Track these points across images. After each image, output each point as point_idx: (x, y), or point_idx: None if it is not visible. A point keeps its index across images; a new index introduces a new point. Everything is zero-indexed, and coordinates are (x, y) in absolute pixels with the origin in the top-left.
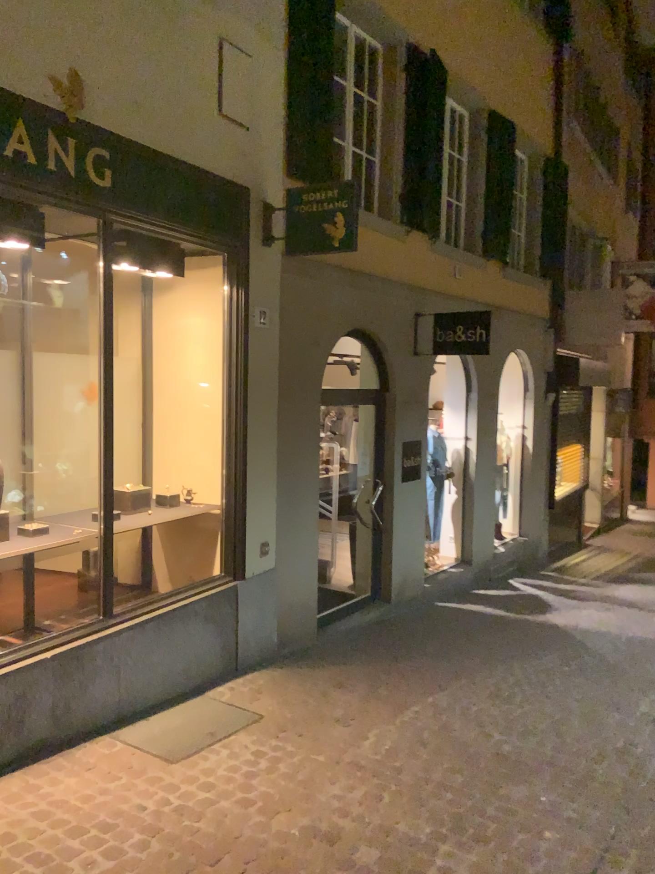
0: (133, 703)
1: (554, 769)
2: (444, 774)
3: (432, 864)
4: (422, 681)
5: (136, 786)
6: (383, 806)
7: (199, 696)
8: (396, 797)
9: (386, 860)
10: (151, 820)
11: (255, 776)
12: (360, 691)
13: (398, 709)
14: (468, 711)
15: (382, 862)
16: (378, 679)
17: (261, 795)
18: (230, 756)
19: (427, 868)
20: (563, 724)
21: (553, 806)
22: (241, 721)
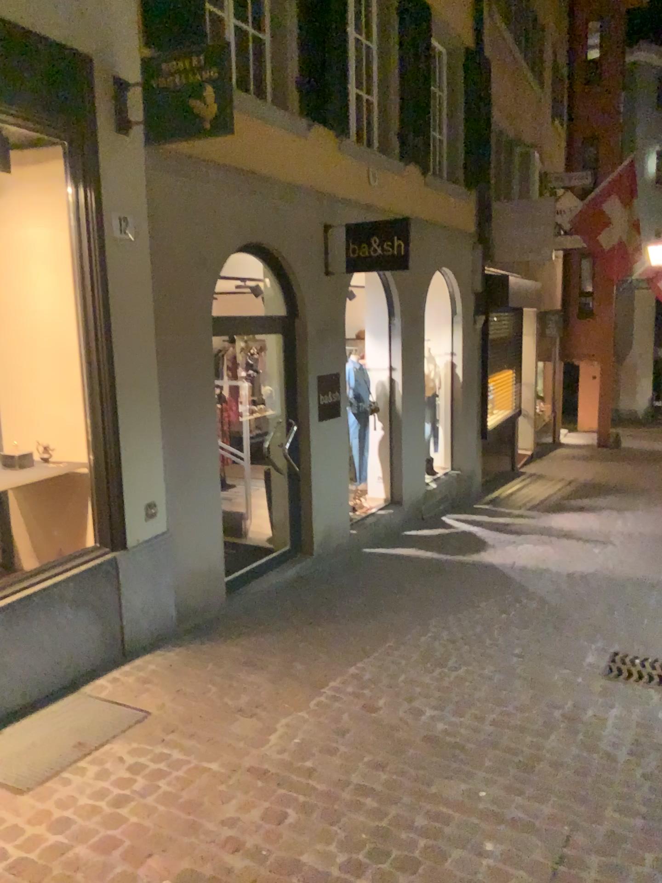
0: None
1: (494, 750)
2: (364, 772)
3: None
4: (344, 649)
5: None
6: (285, 830)
7: (72, 695)
8: (303, 815)
9: None
10: None
11: (125, 803)
12: (270, 668)
13: (314, 688)
14: (396, 683)
15: None
16: (292, 651)
17: (128, 831)
18: (97, 777)
19: None
20: (503, 689)
21: (494, 803)
22: (118, 724)
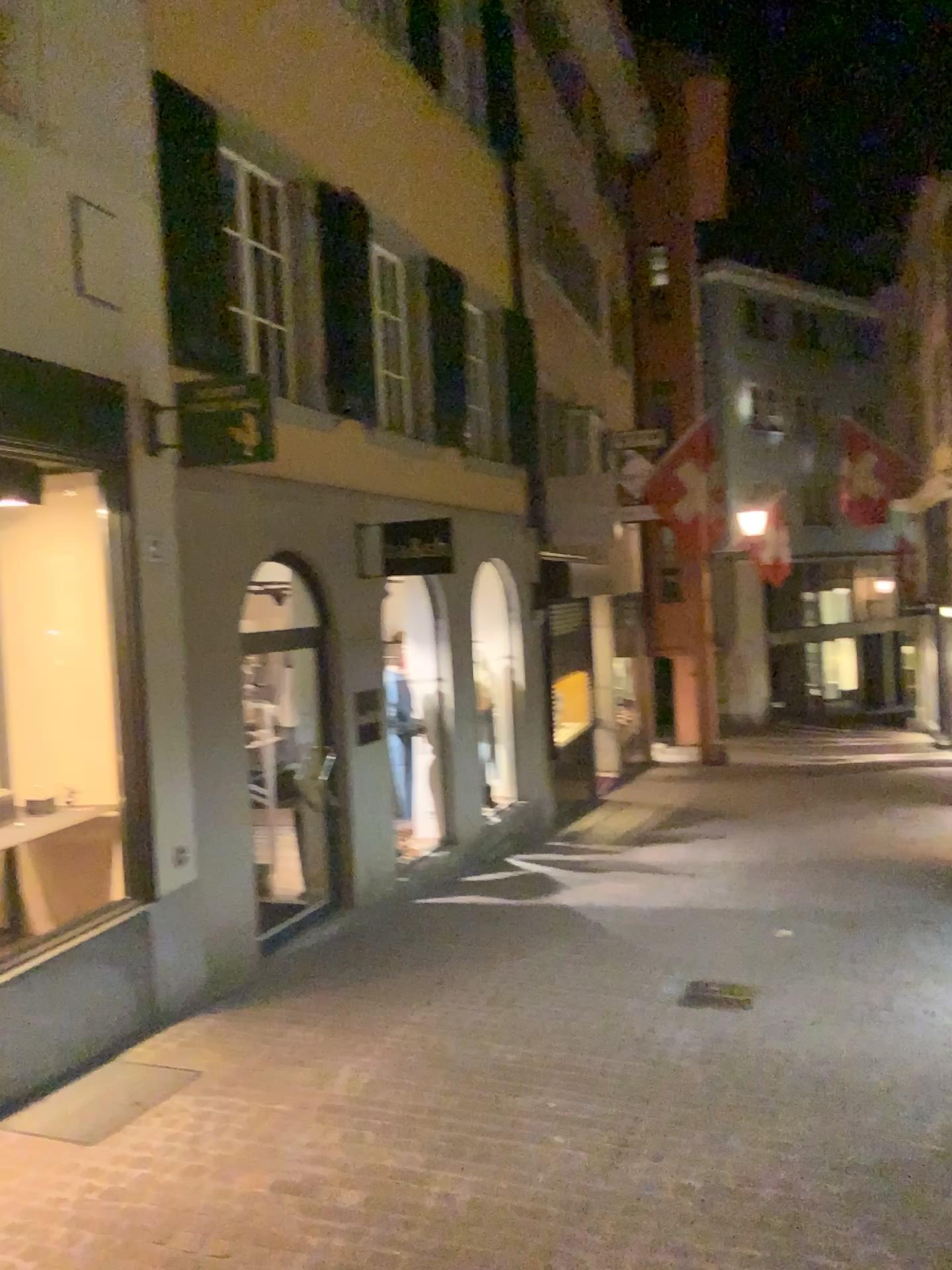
0: (22, 1084)
1: (566, 1070)
2: (439, 1098)
3: (430, 1191)
4: (404, 999)
5: (47, 1179)
6: (368, 1144)
7: (110, 1063)
8: (382, 1133)
9: (376, 1198)
10: (77, 1211)
11: (203, 1140)
12: (325, 1022)
13: (377, 1036)
14: (464, 1024)
15: (373, 1201)
16: (347, 1005)
17: (214, 1160)
18: (166, 1125)
19: (425, 1196)
20: (576, 1020)
21: (566, 1109)
22: (173, 1082)
